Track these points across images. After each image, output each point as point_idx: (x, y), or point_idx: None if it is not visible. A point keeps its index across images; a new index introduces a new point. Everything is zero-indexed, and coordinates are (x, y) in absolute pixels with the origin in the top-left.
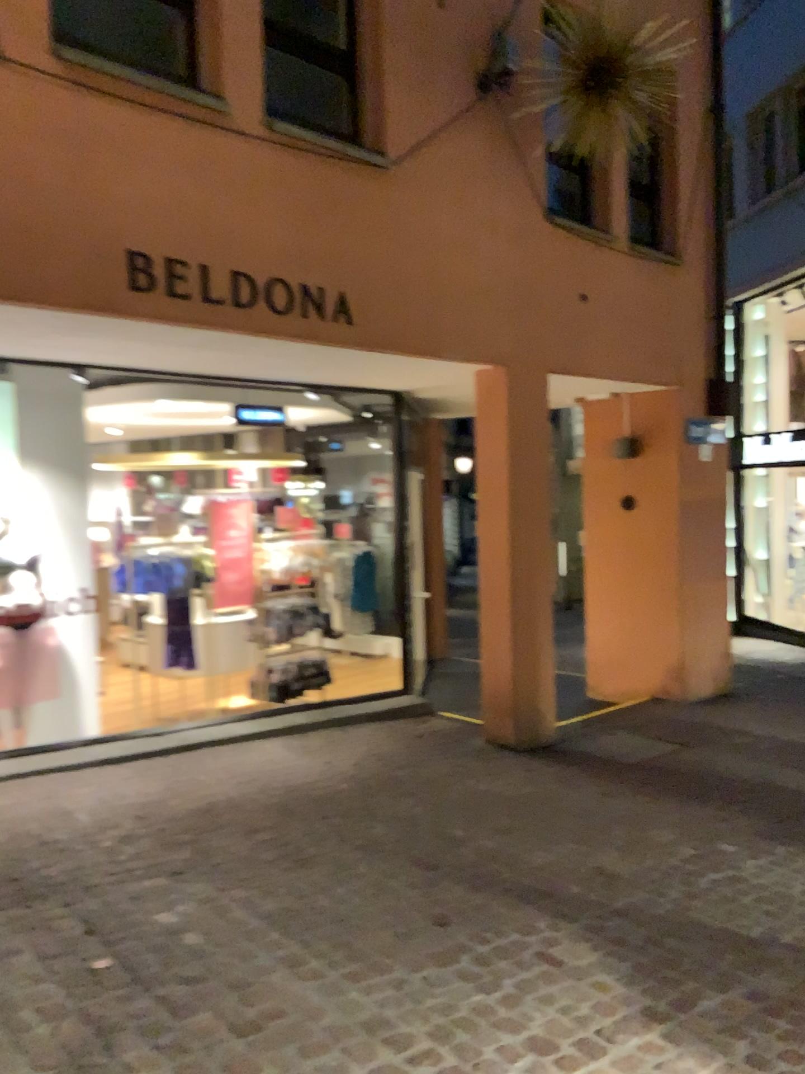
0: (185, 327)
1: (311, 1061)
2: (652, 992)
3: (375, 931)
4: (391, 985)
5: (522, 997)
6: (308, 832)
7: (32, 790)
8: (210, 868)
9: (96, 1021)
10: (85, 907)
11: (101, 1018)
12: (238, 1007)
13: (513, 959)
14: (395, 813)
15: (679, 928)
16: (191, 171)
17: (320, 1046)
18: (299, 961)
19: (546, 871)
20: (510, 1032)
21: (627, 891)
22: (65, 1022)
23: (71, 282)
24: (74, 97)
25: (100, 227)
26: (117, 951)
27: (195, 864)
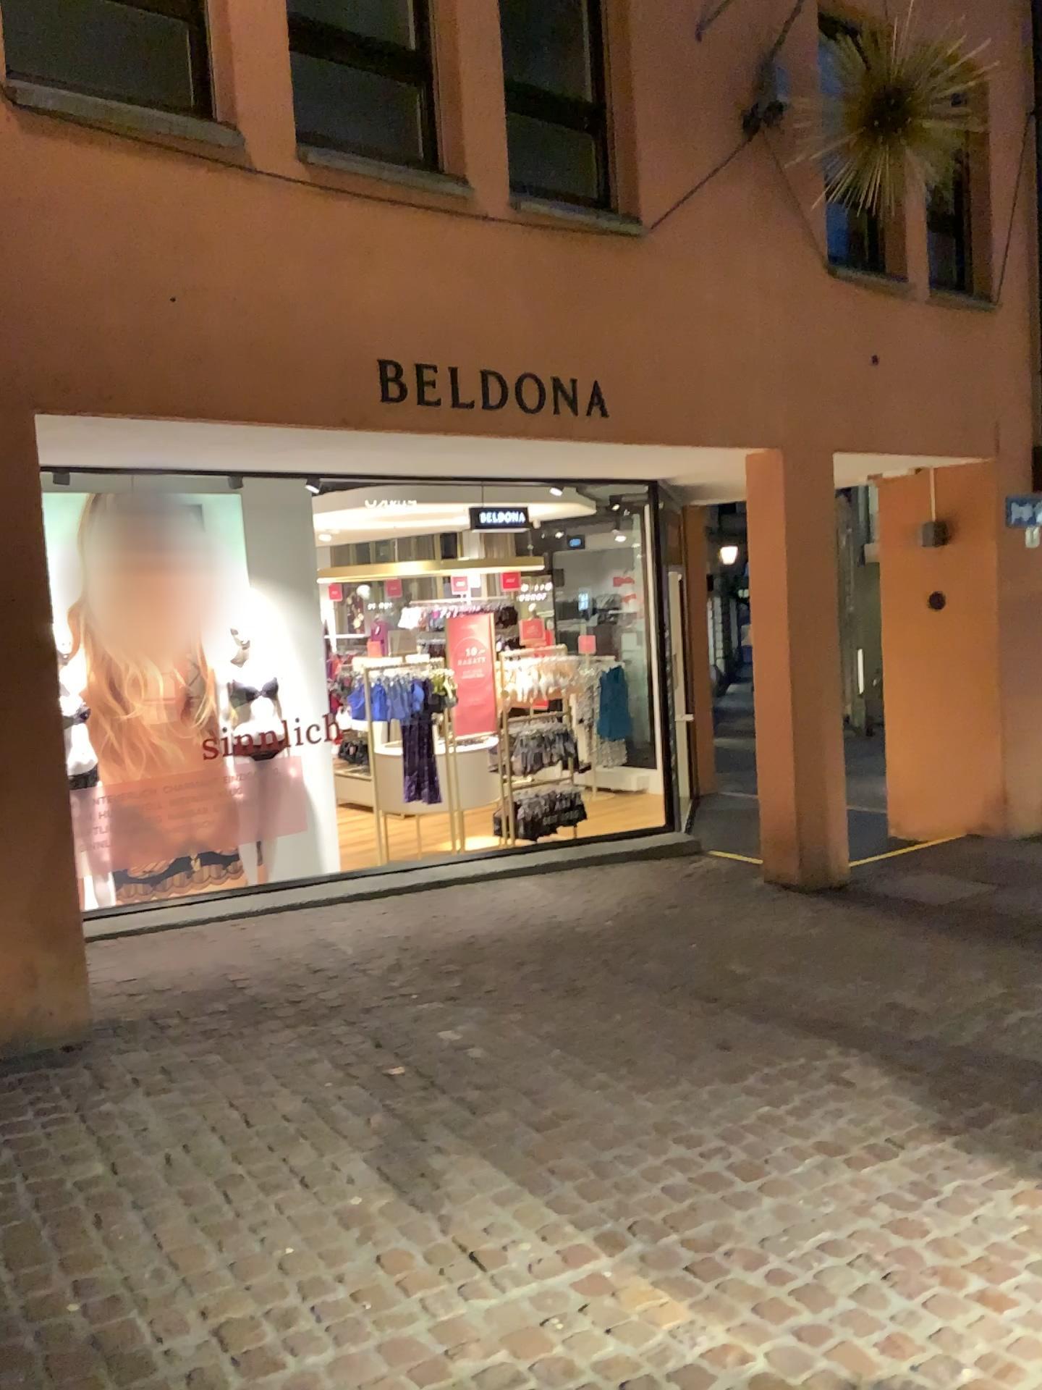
0: (434, 431)
1: (608, 1146)
2: (946, 1105)
3: (658, 1049)
4: (678, 1093)
5: (810, 1106)
6: (577, 963)
7: (284, 922)
8: (482, 993)
9: (402, 1110)
10: (367, 1023)
11: (406, 1108)
12: (532, 1104)
13: (801, 1075)
14: (668, 947)
15: (979, 1053)
16: (436, 262)
17: (615, 1136)
18: (585, 1071)
19: (836, 1002)
20: (799, 1132)
21: (924, 1022)
22: (374, 1111)
23: (323, 392)
24: (321, 198)
25: (348, 333)
26: (407, 1059)
27: (466, 989)
